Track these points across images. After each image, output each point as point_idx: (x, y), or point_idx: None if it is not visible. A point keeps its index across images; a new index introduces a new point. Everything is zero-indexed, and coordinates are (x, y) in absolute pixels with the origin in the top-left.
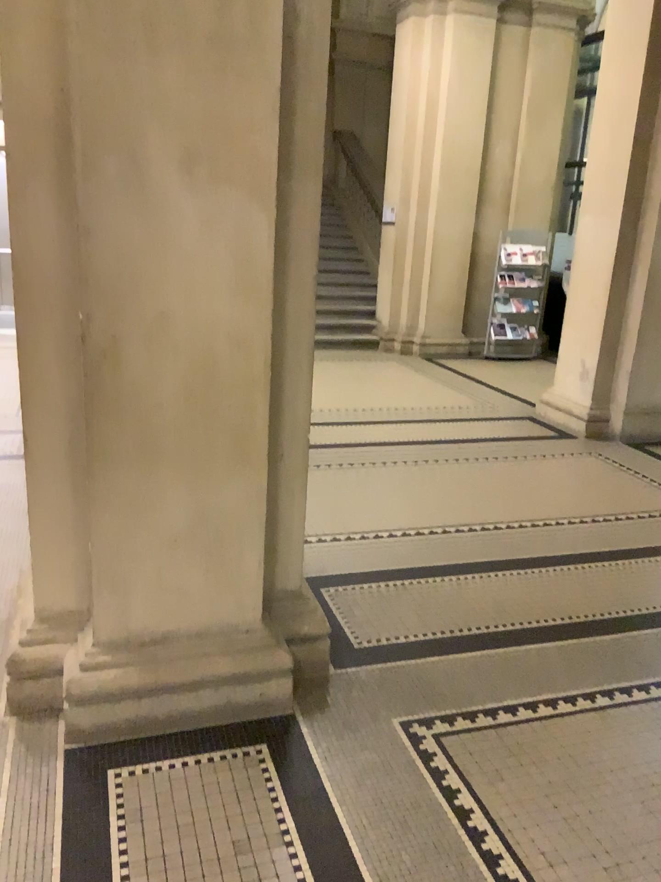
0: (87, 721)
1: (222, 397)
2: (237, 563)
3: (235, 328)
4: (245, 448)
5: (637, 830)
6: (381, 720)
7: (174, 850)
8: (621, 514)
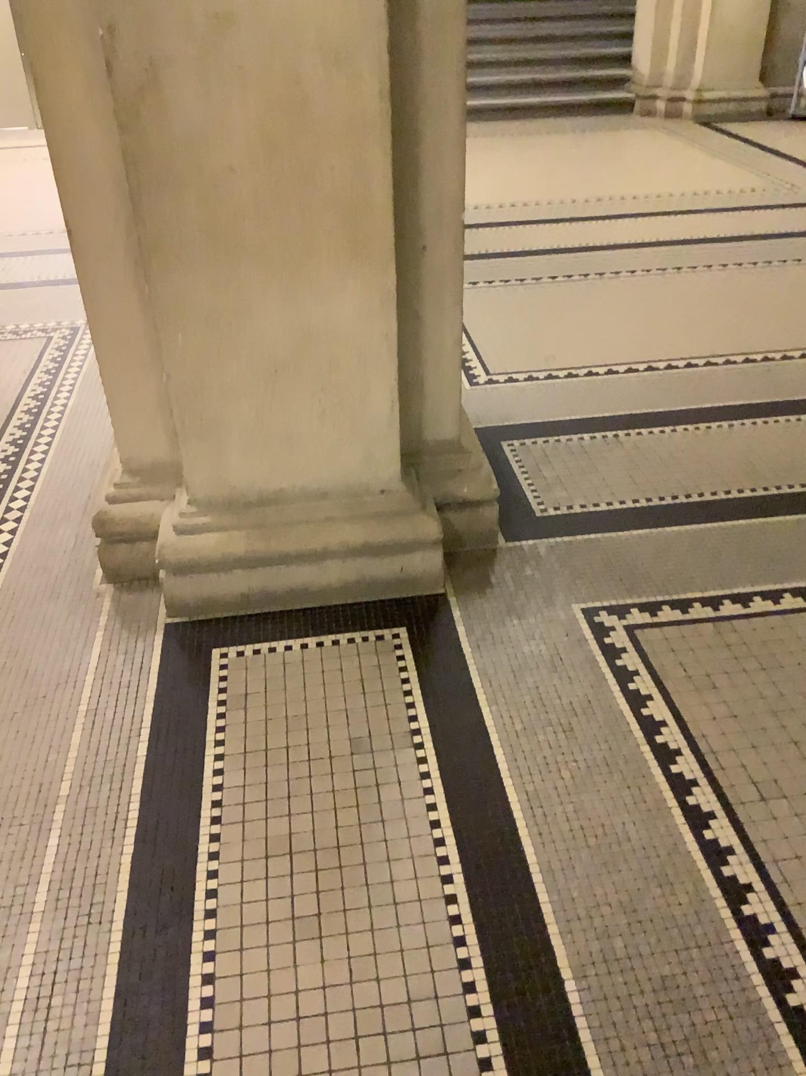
0: (190, 591)
1: (322, 155)
2: (363, 401)
3: (331, 39)
4: (361, 235)
5: None
6: (560, 606)
7: (280, 743)
8: None
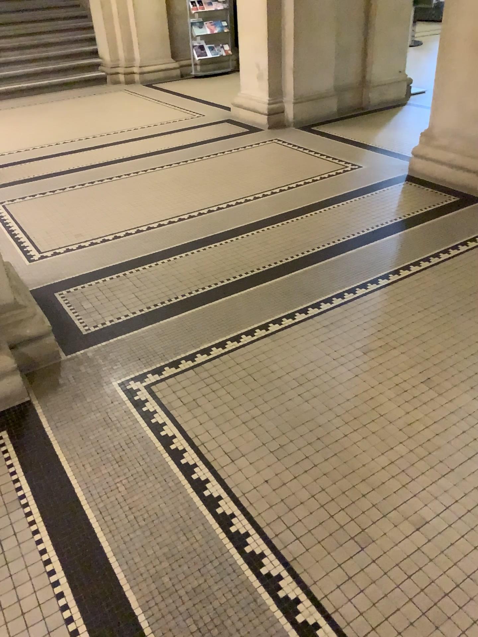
0: None
1: None
2: None
3: None
4: None
5: (297, 416)
6: (104, 386)
7: None
8: (295, 183)
